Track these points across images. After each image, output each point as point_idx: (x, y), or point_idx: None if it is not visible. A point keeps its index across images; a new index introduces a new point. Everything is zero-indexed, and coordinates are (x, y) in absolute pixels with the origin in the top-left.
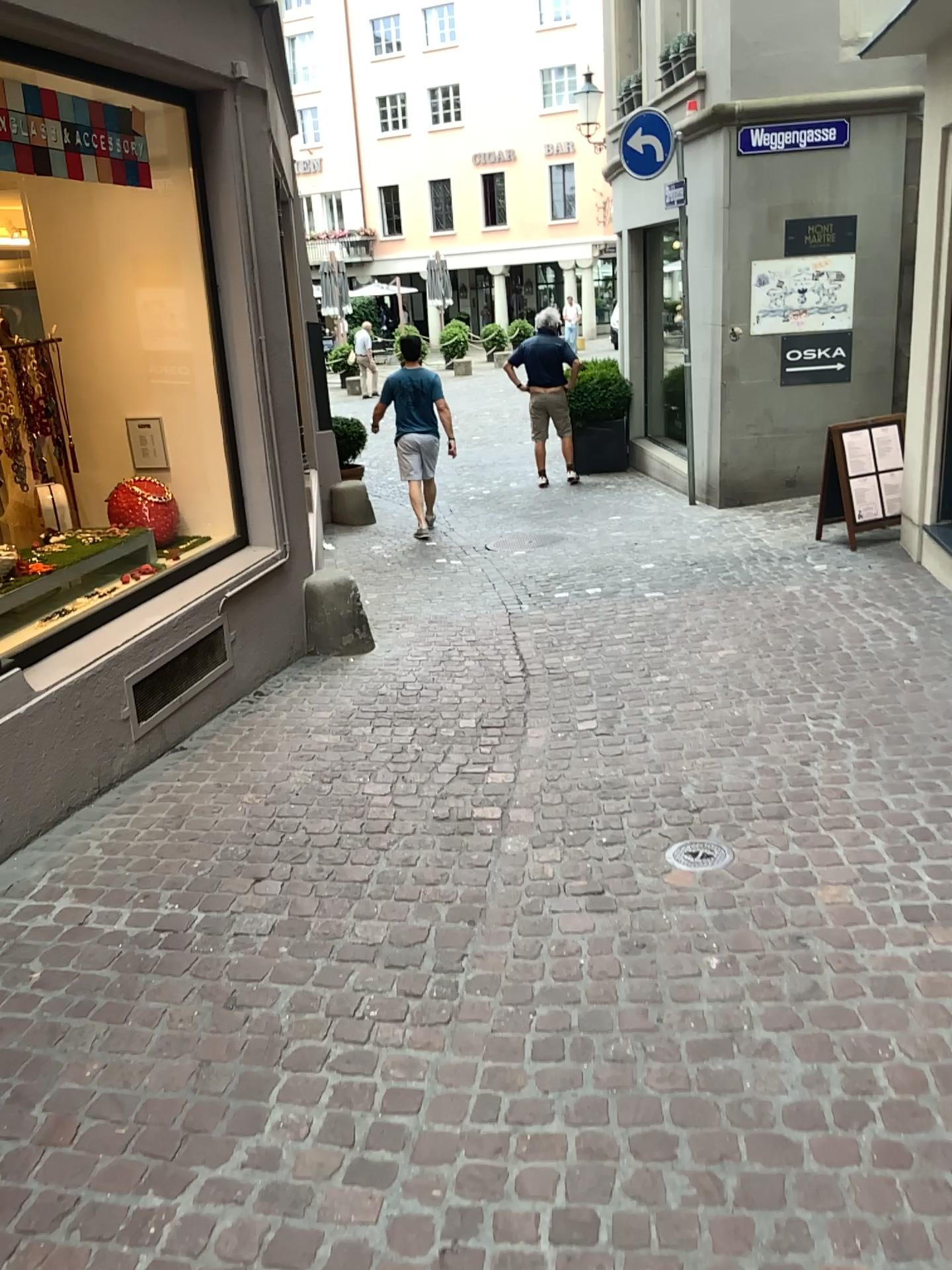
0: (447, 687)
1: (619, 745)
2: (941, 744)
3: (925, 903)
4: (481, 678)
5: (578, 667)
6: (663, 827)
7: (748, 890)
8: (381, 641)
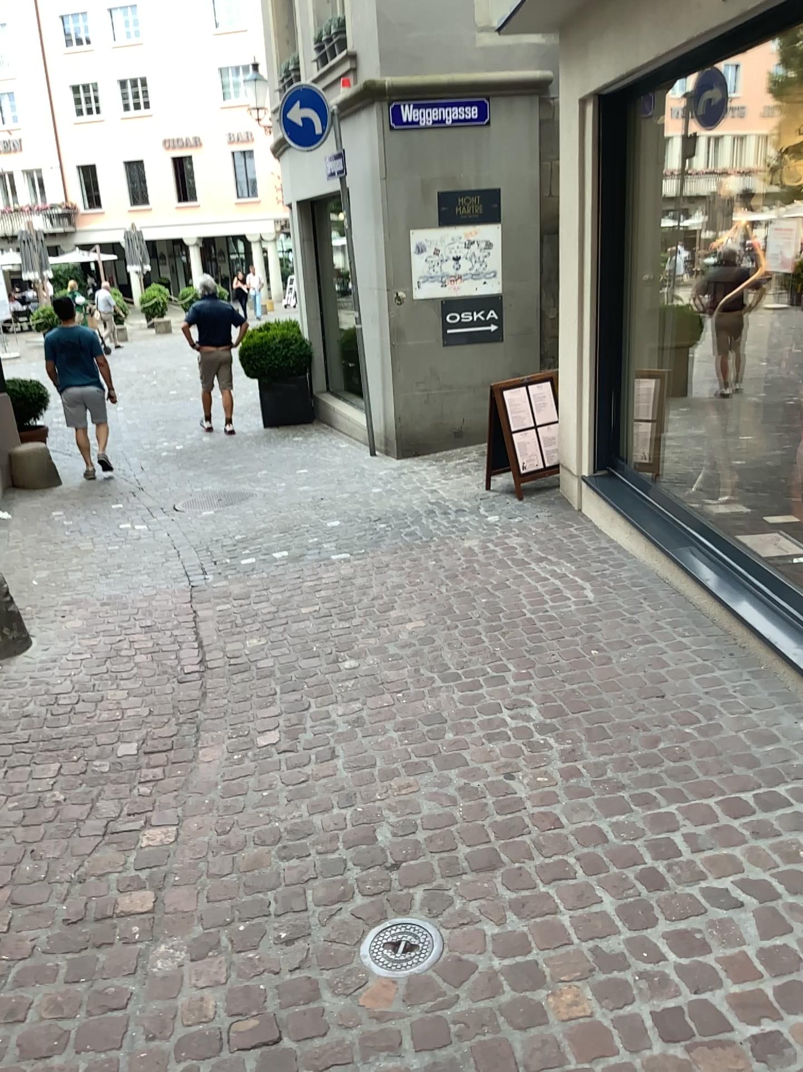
0: (109, 698)
1: (302, 767)
2: (644, 733)
3: (679, 1006)
4: (150, 681)
5: (259, 657)
6: (354, 898)
7: (464, 1007)
8: (40, 639)
